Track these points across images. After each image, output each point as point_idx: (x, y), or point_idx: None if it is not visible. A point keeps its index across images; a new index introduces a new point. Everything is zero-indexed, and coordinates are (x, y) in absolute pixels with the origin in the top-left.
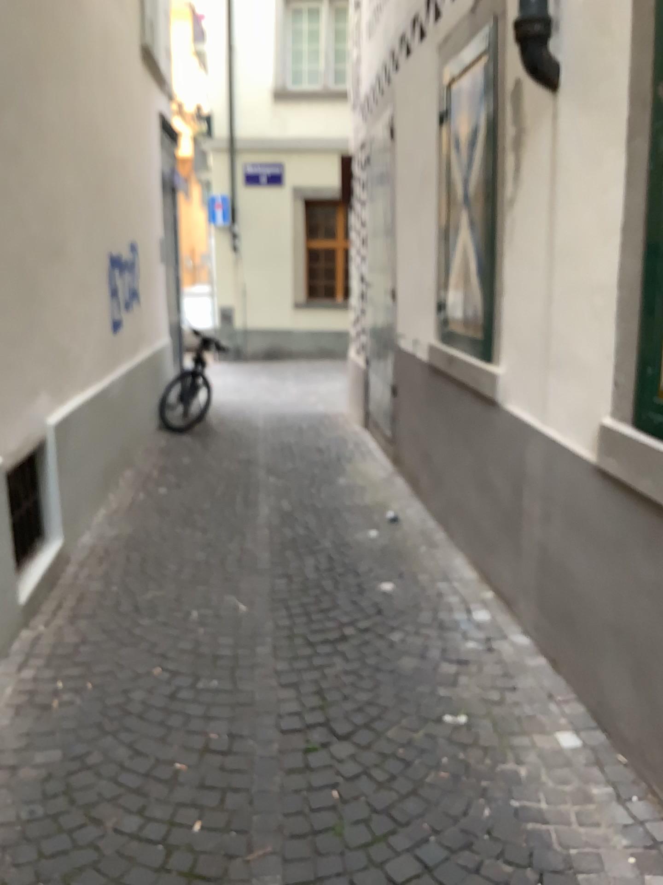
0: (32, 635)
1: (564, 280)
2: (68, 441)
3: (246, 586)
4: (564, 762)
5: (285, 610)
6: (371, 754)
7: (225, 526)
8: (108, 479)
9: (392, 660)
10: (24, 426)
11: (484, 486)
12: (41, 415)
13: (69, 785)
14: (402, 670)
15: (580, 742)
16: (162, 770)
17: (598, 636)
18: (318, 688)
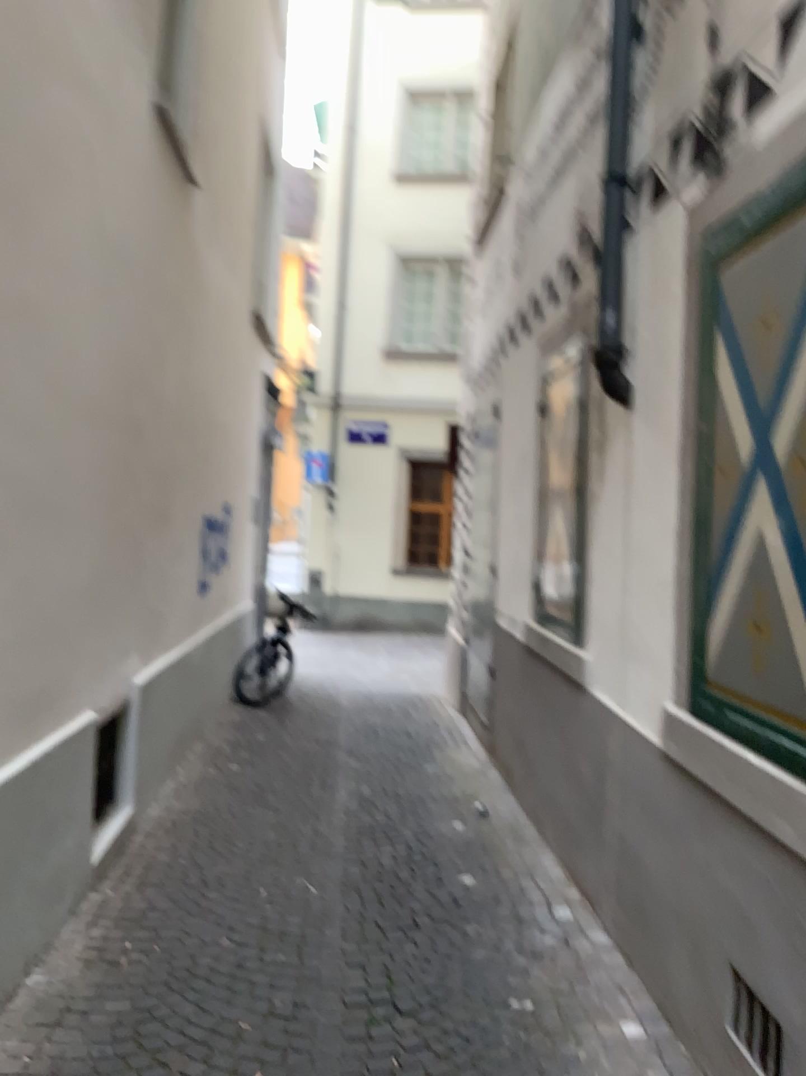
0: (100, 896)
1: (637, 573)
2: (150, 703)
3: (319, 867)
4: (624, 1049)
5: (357, 894)
6: (432, 1029)
7: (300, 807)
8: (180, 750)
9: (463, 947)
10: (116, 684)
11: (571, 775)
12: (130, 675)
13: (138, 1032)
14: (472, 957)
15: (643, 1032)
16: (226, 1027)
17: (663, 921)
18: (385, 967)
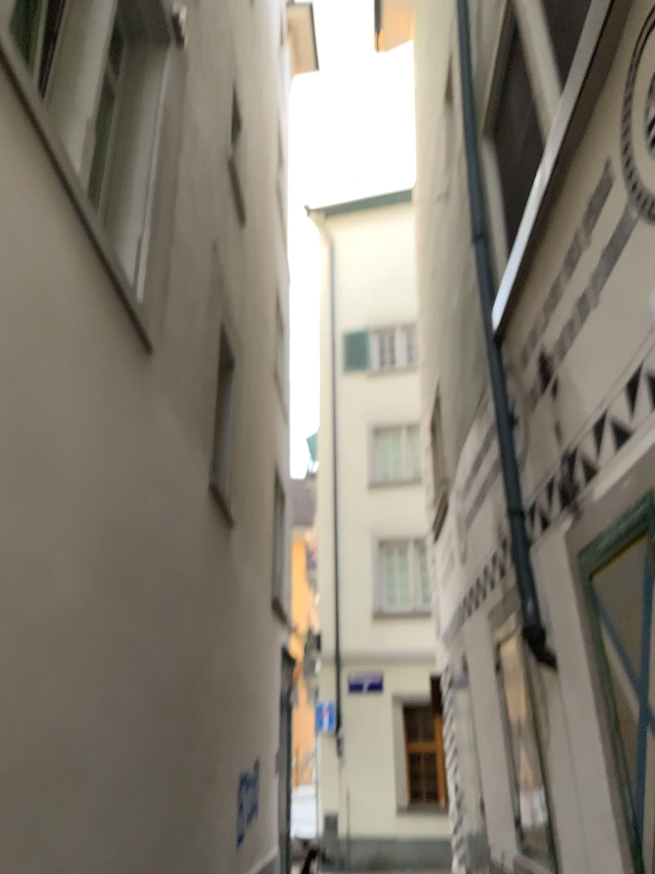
0: None
1: (587, 808)
2: None
3: None
4: None
5: None
6: None
7: None
8: None
9: None
10: None
11: None
12: None
13: None
14: None
15: None
16: None
17: None
18: None
